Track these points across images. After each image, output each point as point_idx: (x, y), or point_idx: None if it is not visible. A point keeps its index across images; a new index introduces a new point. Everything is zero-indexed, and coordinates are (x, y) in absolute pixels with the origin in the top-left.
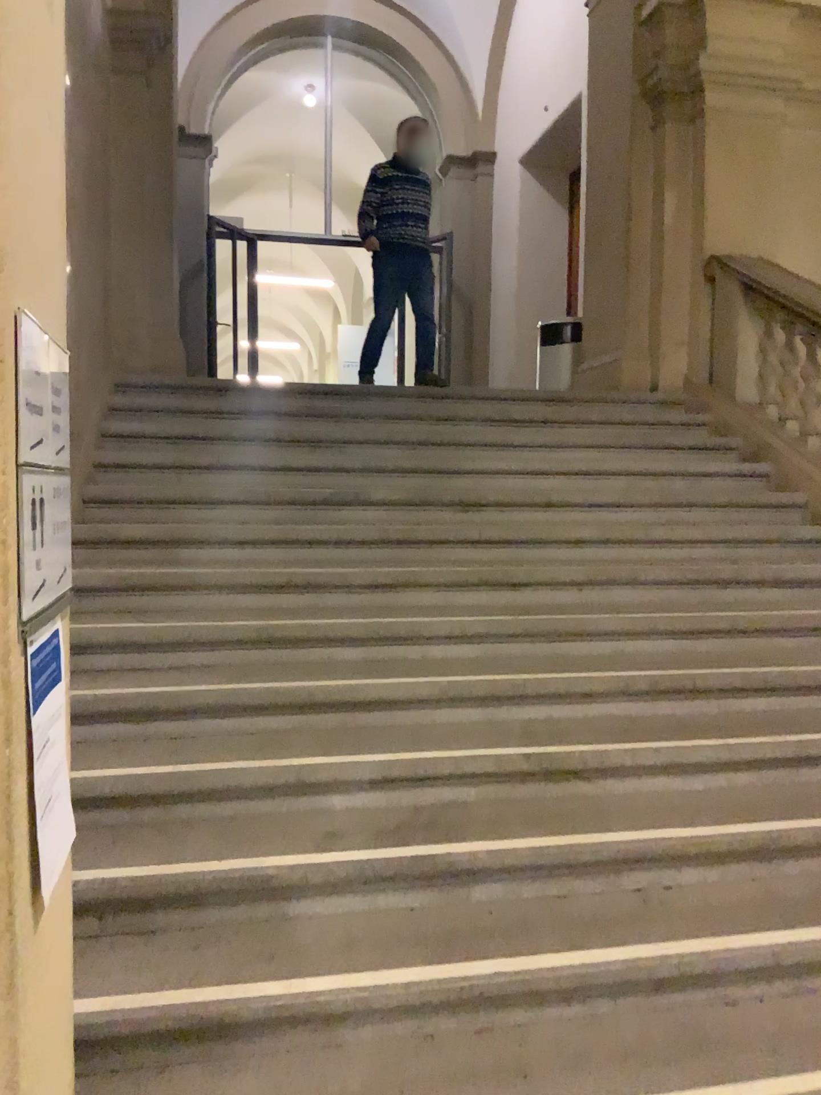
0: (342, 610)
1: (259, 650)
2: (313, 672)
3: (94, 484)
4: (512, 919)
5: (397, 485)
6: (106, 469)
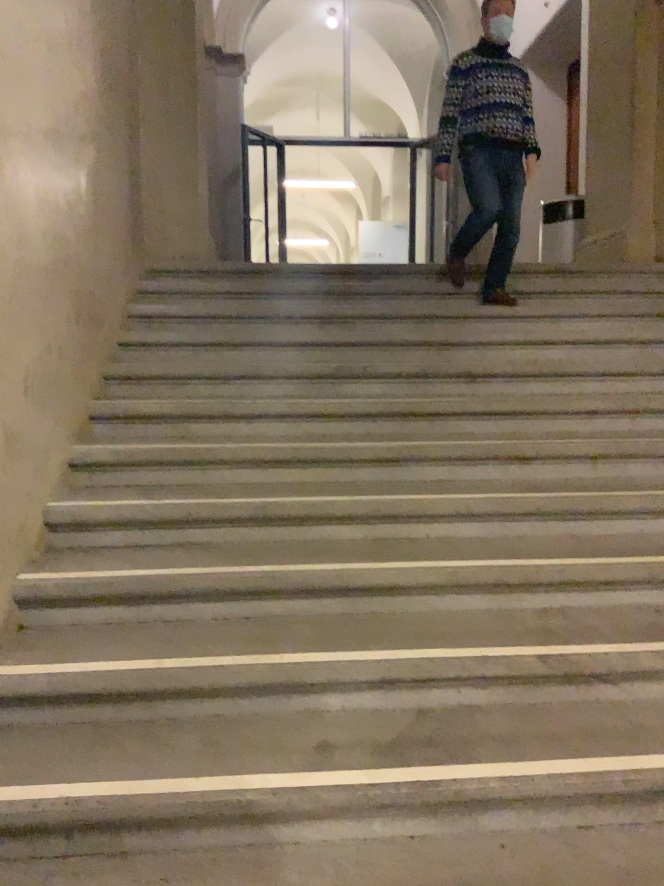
0: (344, 484)
1: (257, 527)
2: (311, 552)
3: (114, 362)
4: (525, 860)
5: (402, 358)
6: (127, 347)
